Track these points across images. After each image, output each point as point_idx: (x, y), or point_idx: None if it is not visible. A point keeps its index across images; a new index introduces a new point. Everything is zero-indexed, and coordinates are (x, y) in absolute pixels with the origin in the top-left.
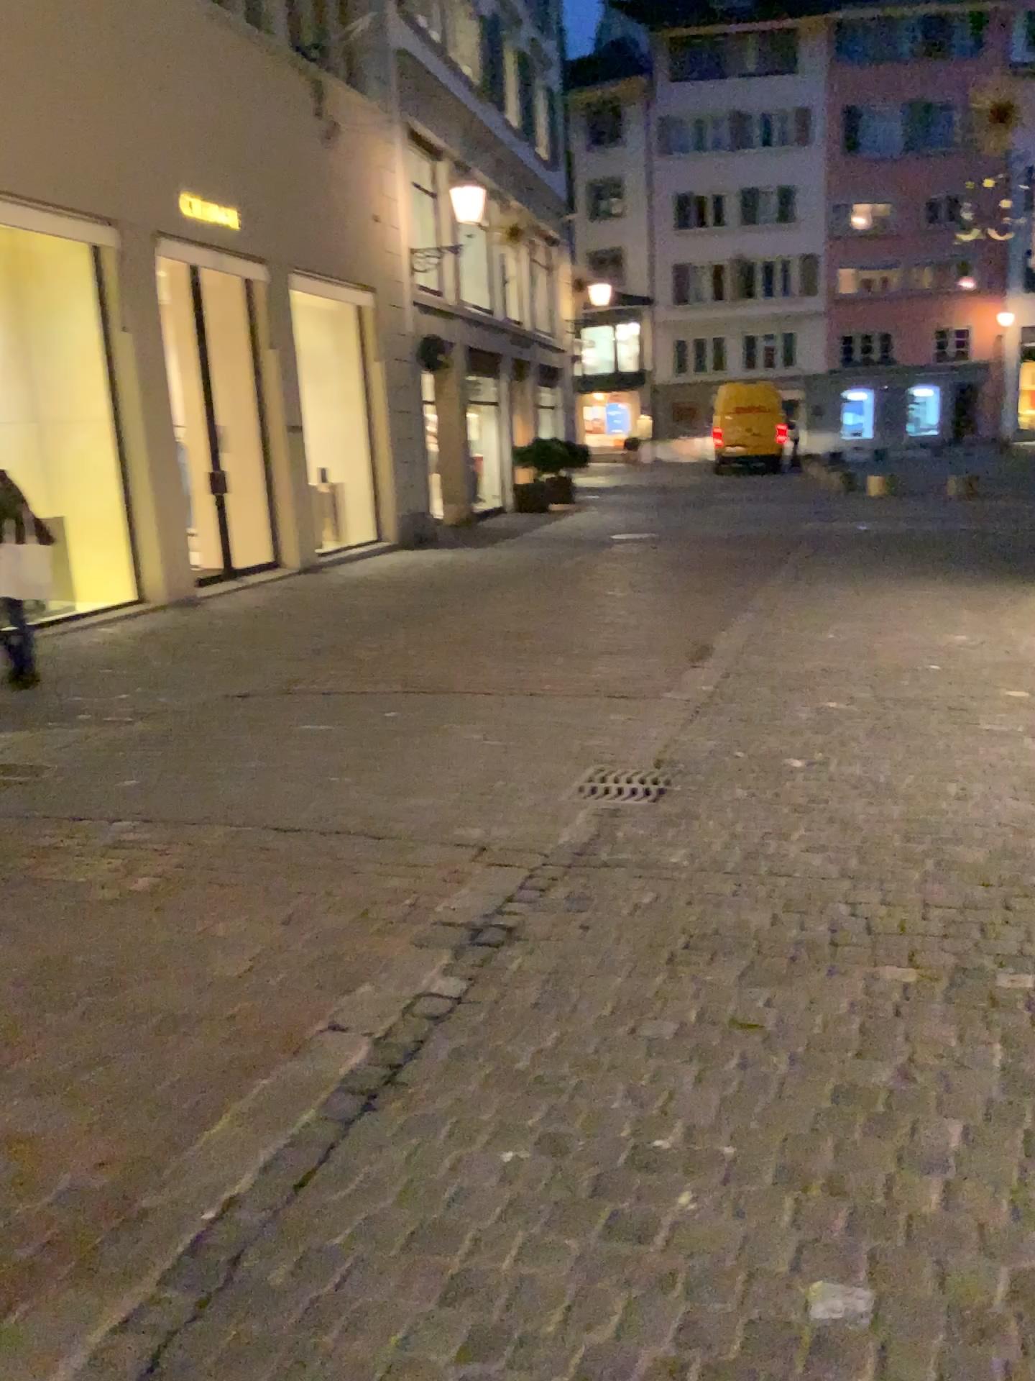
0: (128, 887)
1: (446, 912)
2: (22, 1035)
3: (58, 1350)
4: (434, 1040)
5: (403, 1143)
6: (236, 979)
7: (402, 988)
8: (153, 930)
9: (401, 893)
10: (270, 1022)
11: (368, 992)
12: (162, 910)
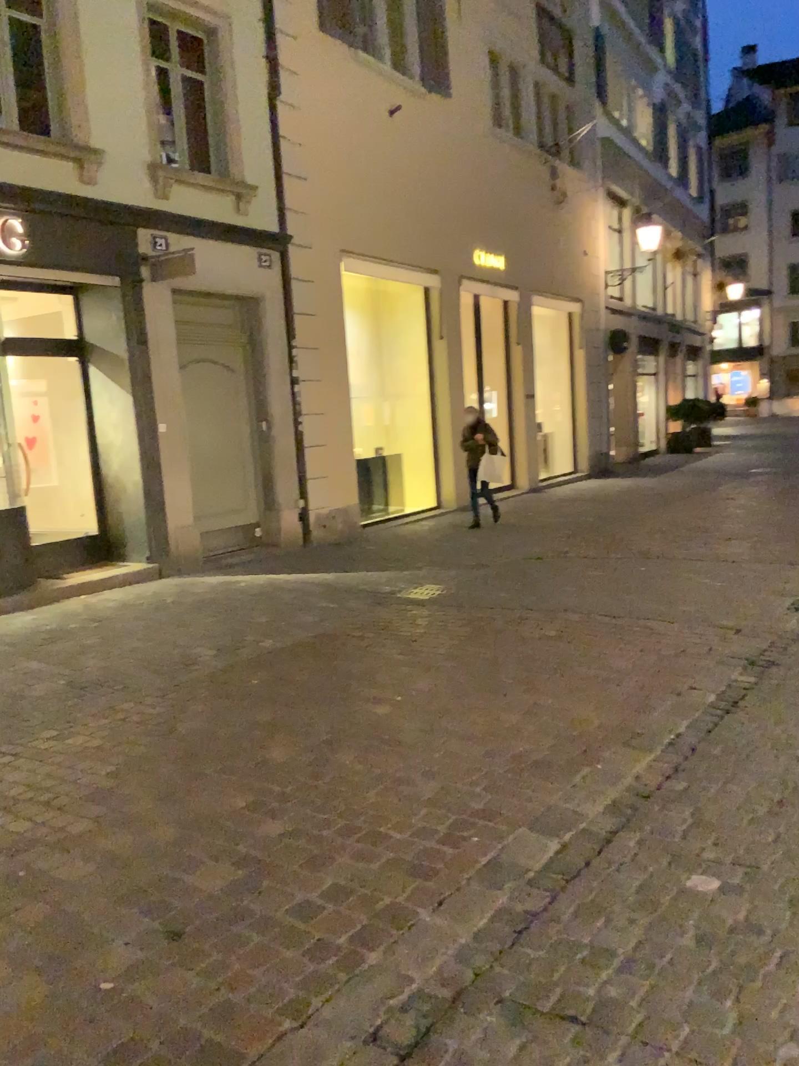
0: (546, 634)
1: (729, 651)
2: (538, 680)
3: (636, 758)
4: (749, 692)
5: (753, 720)
6: (631, 668)
7: (722, 675)
8: (573, 649)
9: (699, 643)
10: (659, 682)
11: (703, 676)
12: (571, 643)
